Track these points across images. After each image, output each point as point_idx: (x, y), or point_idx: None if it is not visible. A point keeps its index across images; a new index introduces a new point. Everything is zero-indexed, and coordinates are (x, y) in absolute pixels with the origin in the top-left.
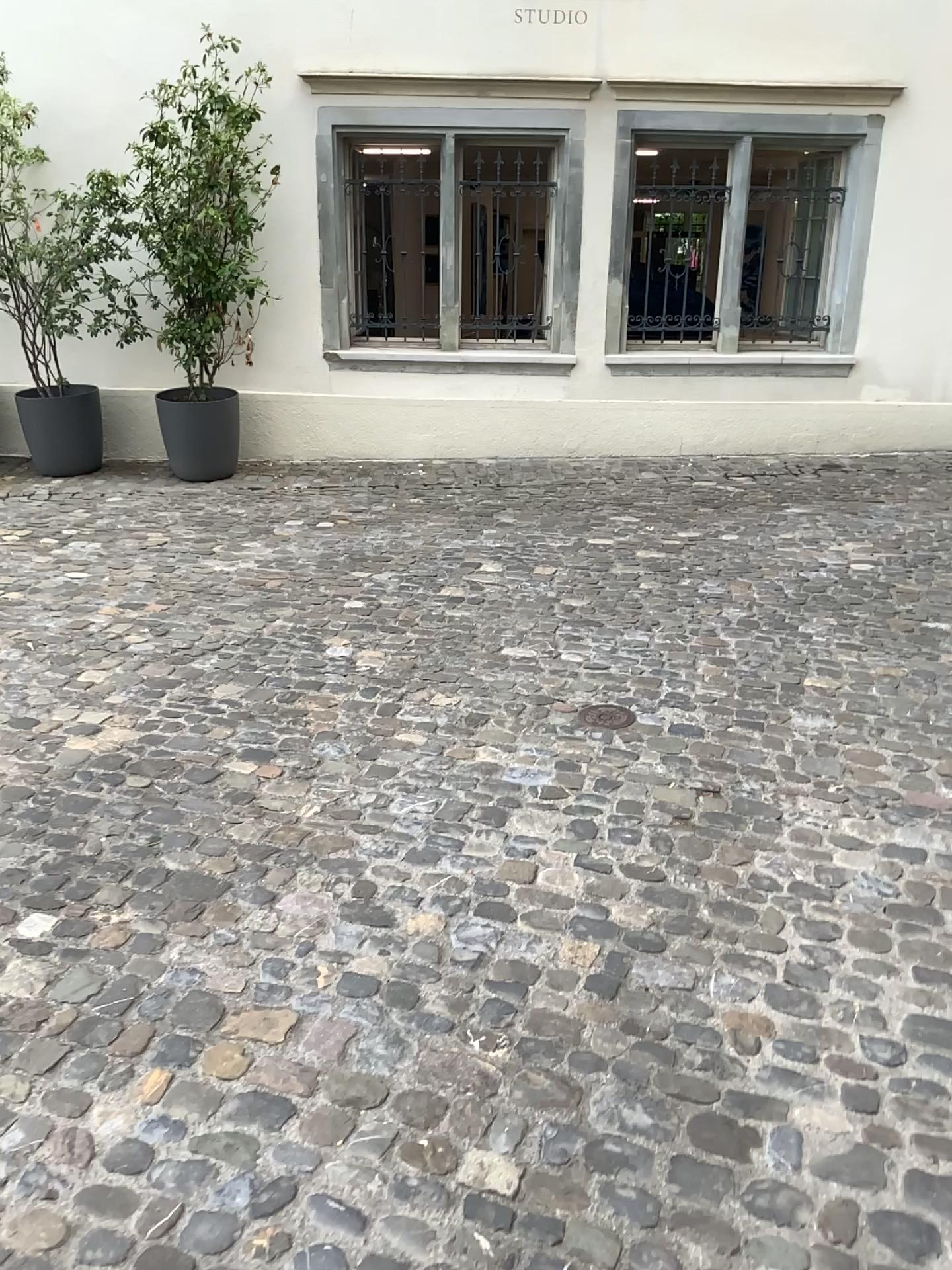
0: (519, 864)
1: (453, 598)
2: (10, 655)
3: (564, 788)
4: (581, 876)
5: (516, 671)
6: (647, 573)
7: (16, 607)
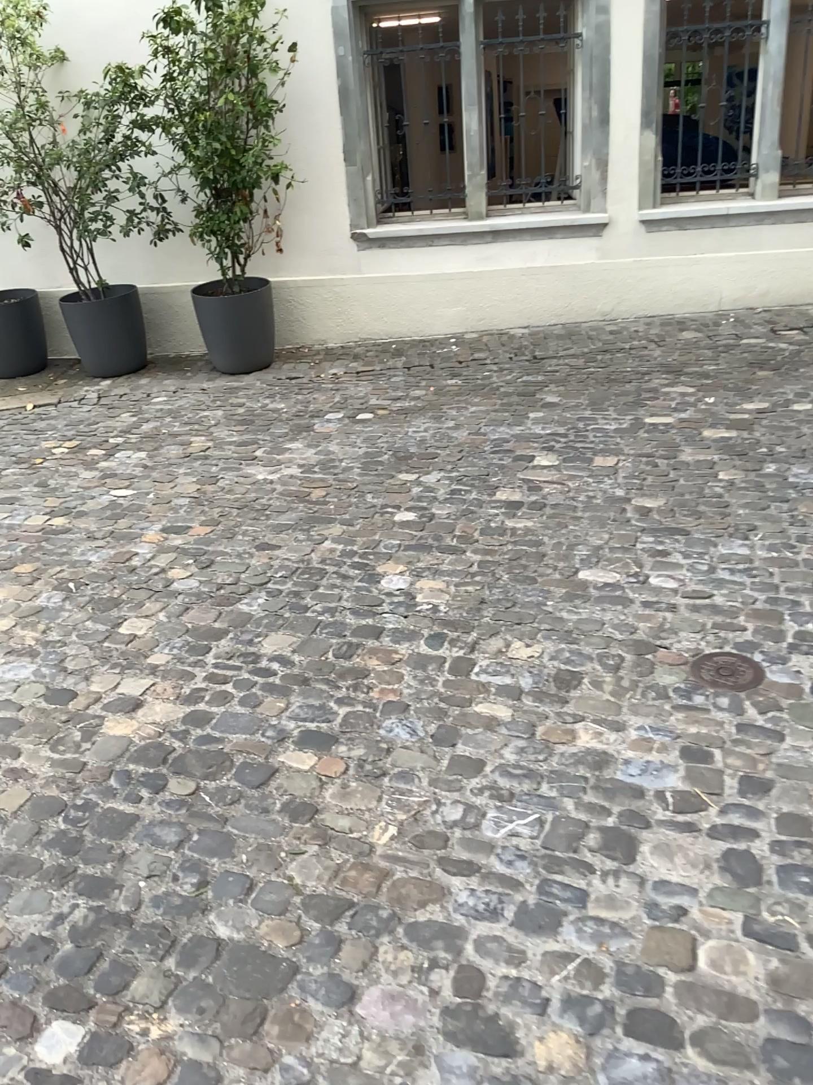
0: (667, 928)
1: (512, 504)
2: (49, 602)
3: (698, 789)
4: (755, 951)
5: (602, 603)
6: (722, 461)
7: (59, 537)
